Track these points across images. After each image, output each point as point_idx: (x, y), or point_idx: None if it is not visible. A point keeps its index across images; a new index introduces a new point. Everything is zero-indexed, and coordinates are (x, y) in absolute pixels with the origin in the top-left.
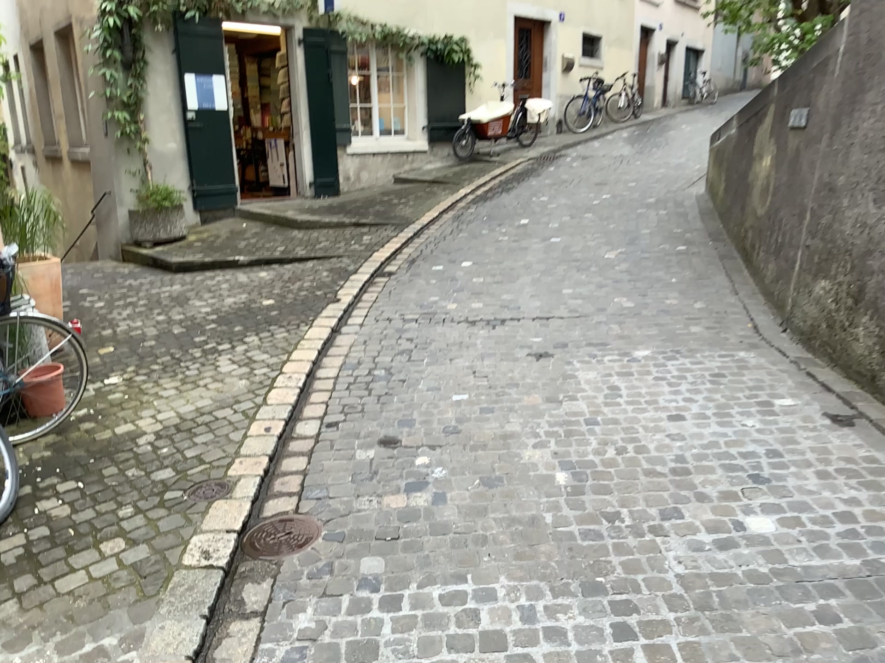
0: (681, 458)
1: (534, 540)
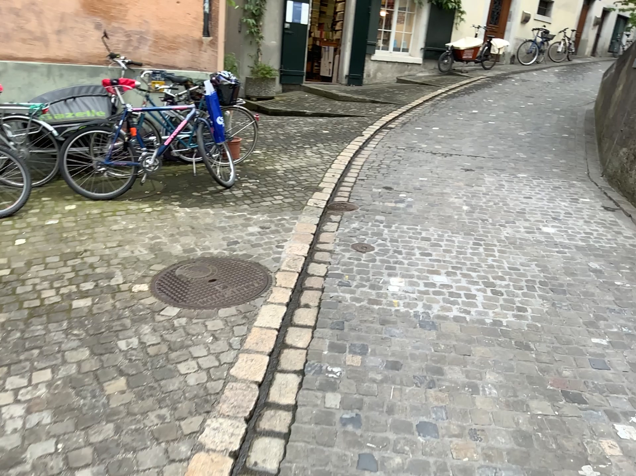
0: (524, 210)
1: (449, 220)
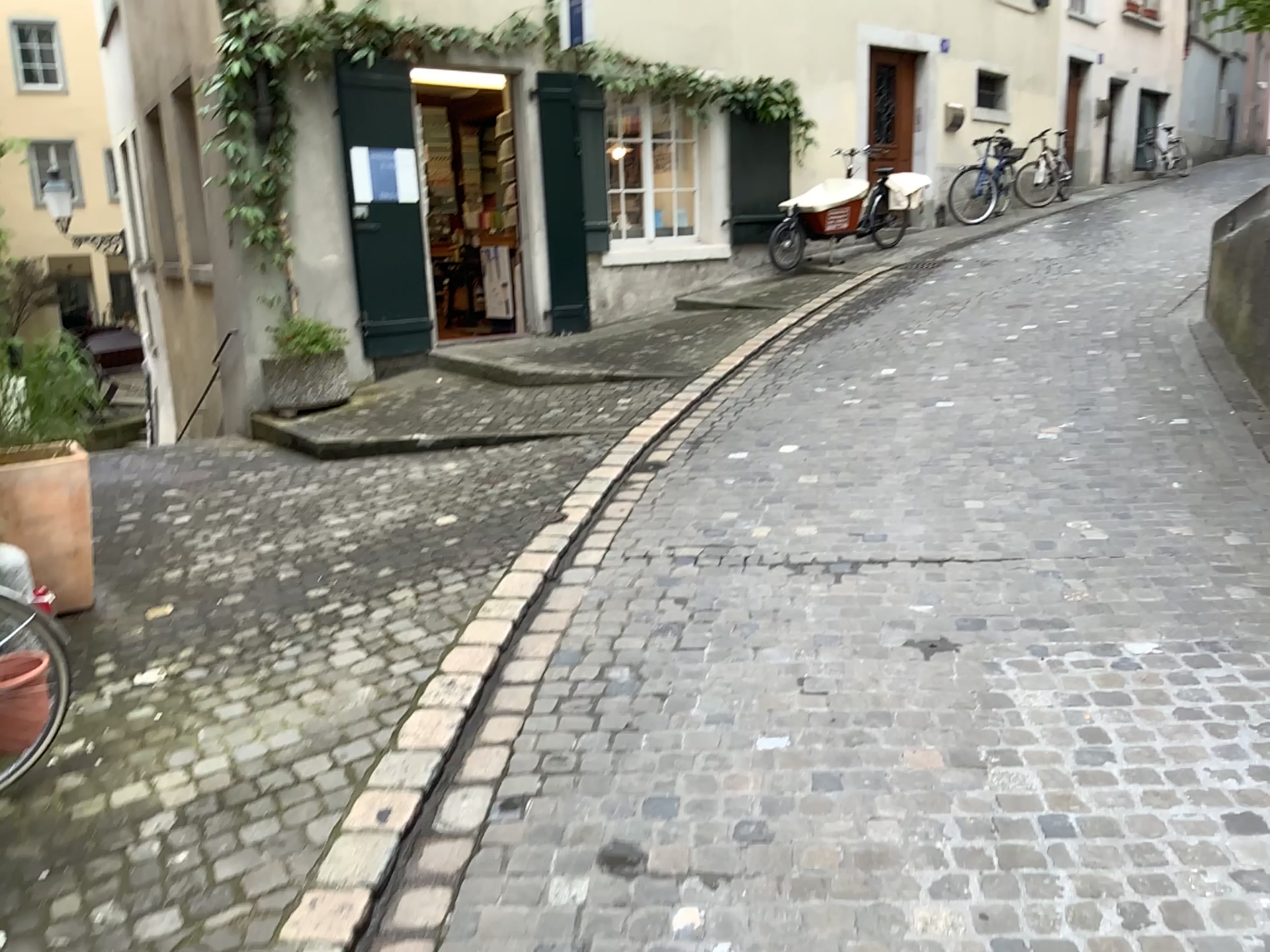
0: None
1: None
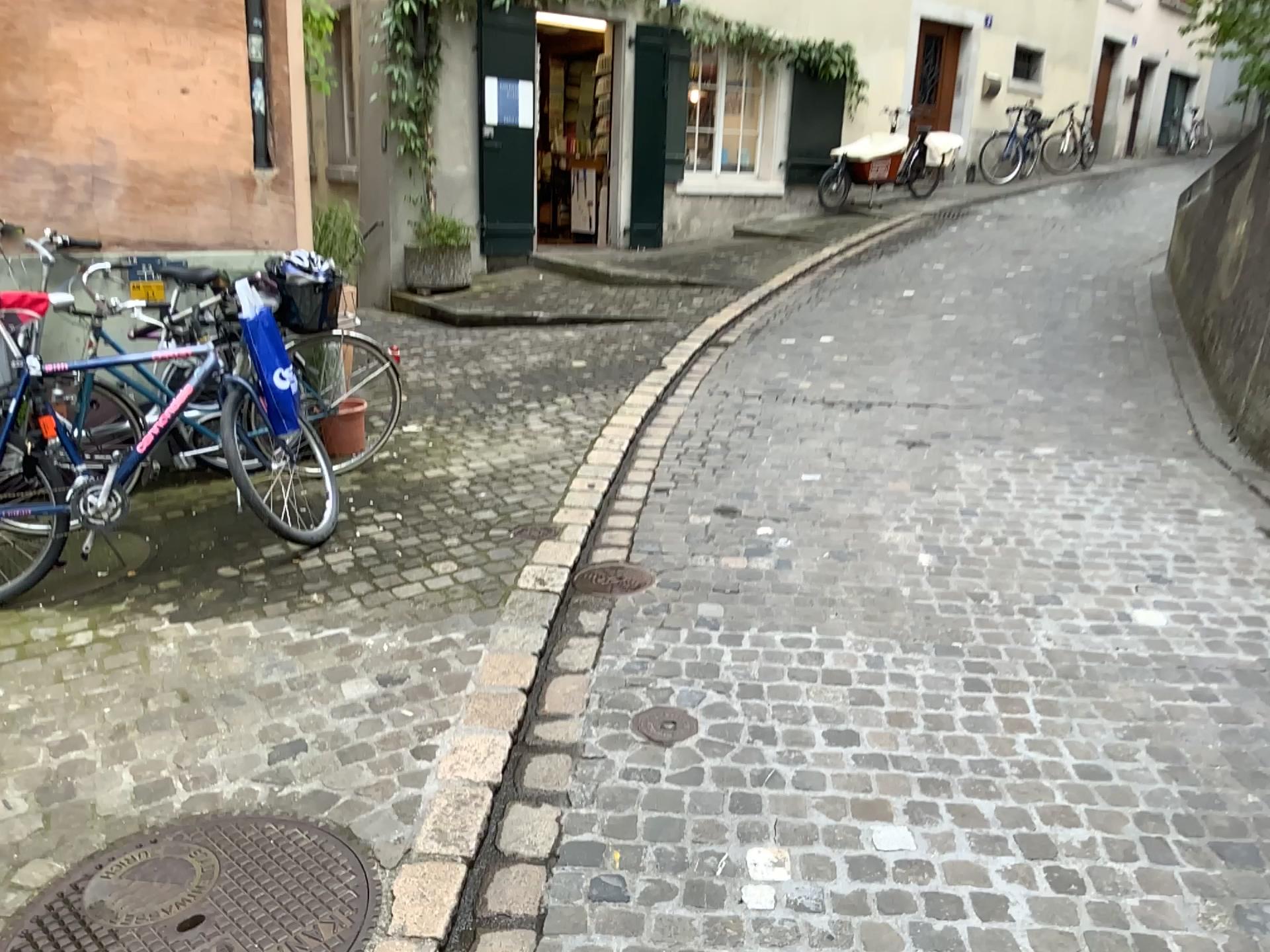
0: (1071, 554)
1: (888, 607)
